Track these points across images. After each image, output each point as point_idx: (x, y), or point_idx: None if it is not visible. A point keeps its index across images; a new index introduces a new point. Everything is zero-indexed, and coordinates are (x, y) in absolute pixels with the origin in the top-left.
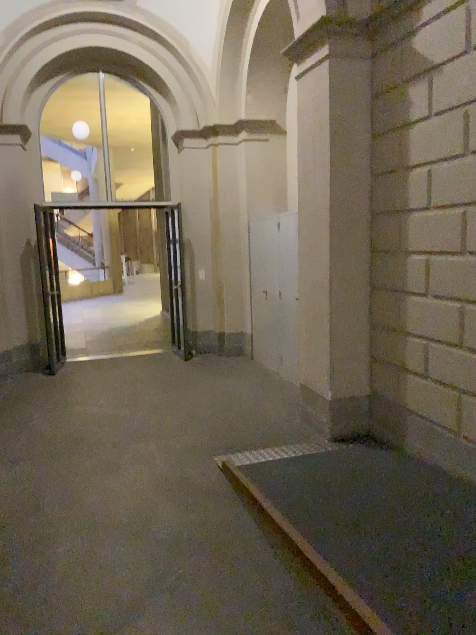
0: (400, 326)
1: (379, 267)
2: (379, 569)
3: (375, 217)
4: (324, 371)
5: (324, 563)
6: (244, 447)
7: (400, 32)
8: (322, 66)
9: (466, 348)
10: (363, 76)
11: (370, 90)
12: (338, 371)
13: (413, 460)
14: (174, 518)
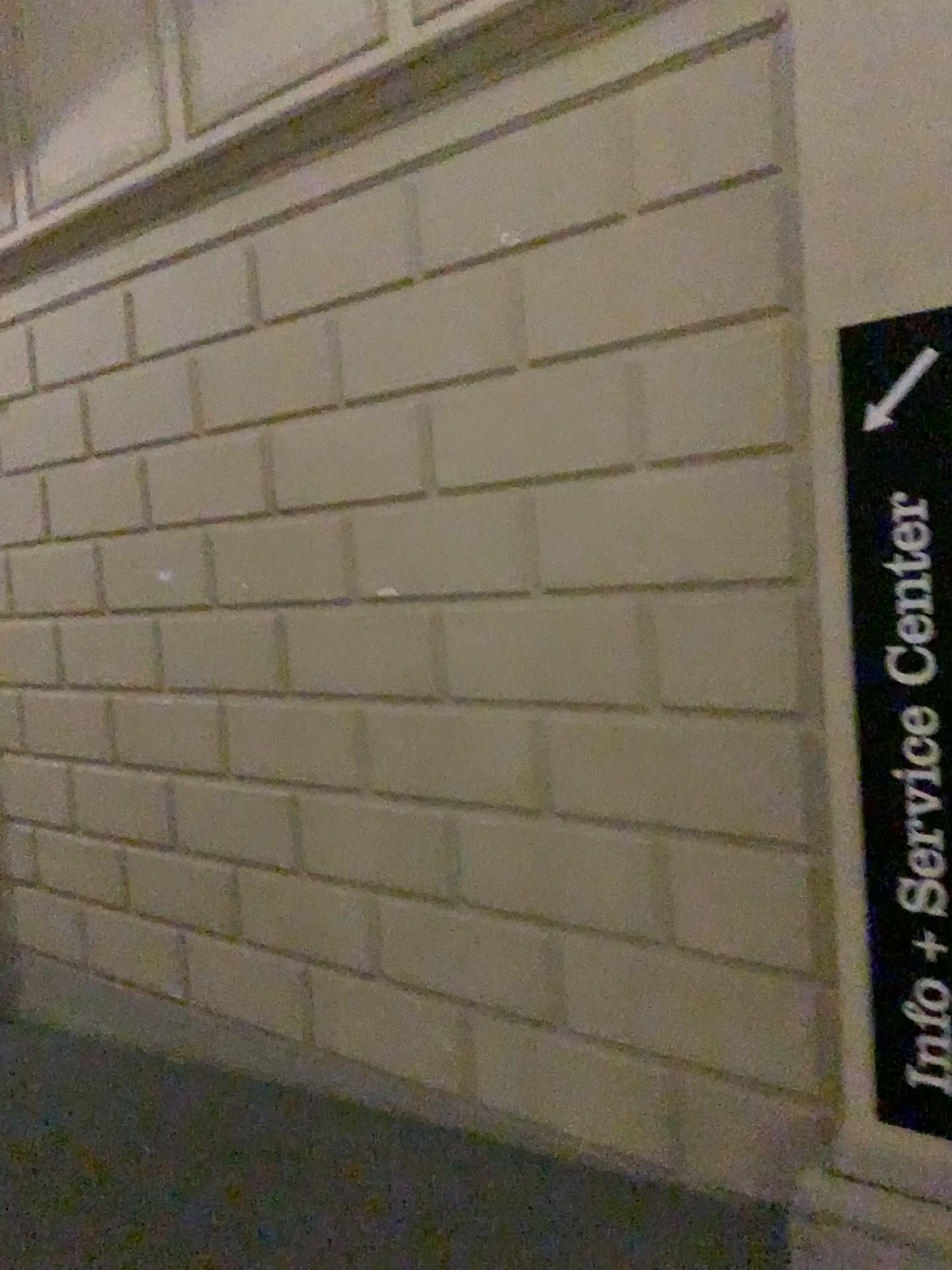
0: None
1: None
2: None
3: None
4: None
5: None
6: None
7: None
8: None
9: (83, 832)
10: None
11: None
12: None
13: (30, 1030)
14: None
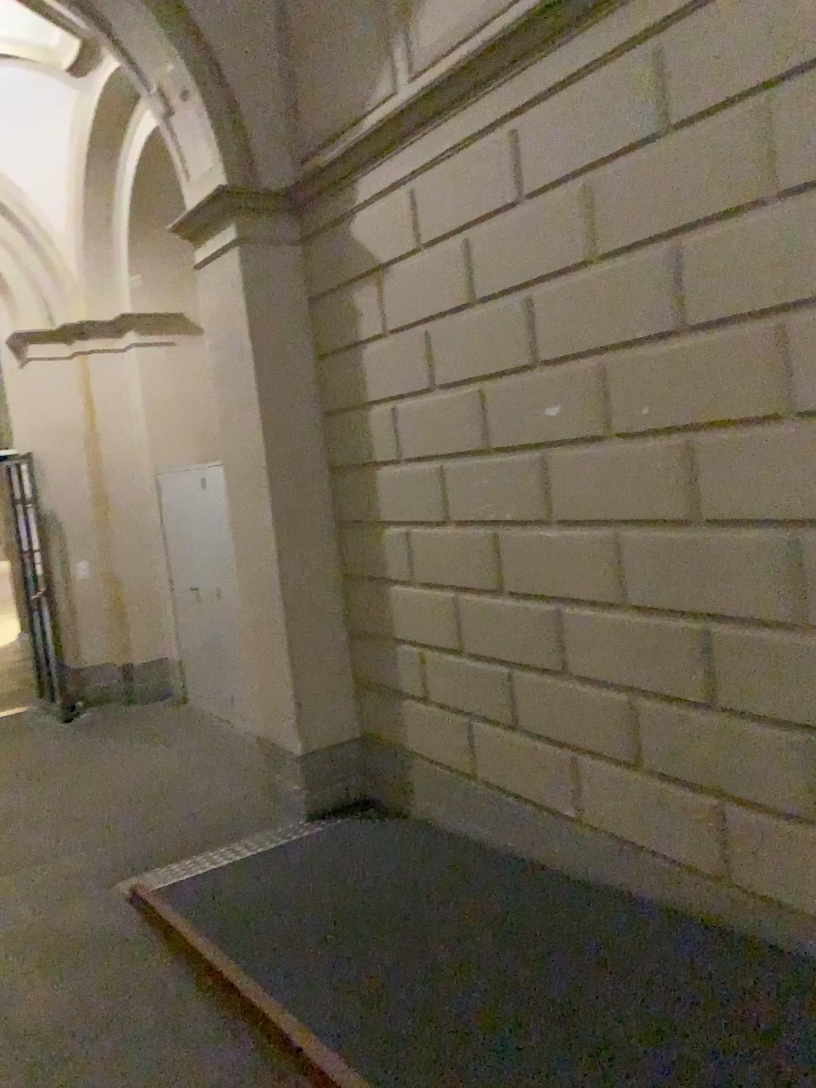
0: (385, 630)
1: (348, 545)
2: (357, 998)
3: (334, 471)
4: (285, 711)
5: (281, 1007)
6: (167, 855)
7: (335, 212)
8: (231, 256)
9: (469, 655)
10: (293, 268)
11: (306, 288)
12: (307, 709)
13: (423, 828)
14: (50, 994)
